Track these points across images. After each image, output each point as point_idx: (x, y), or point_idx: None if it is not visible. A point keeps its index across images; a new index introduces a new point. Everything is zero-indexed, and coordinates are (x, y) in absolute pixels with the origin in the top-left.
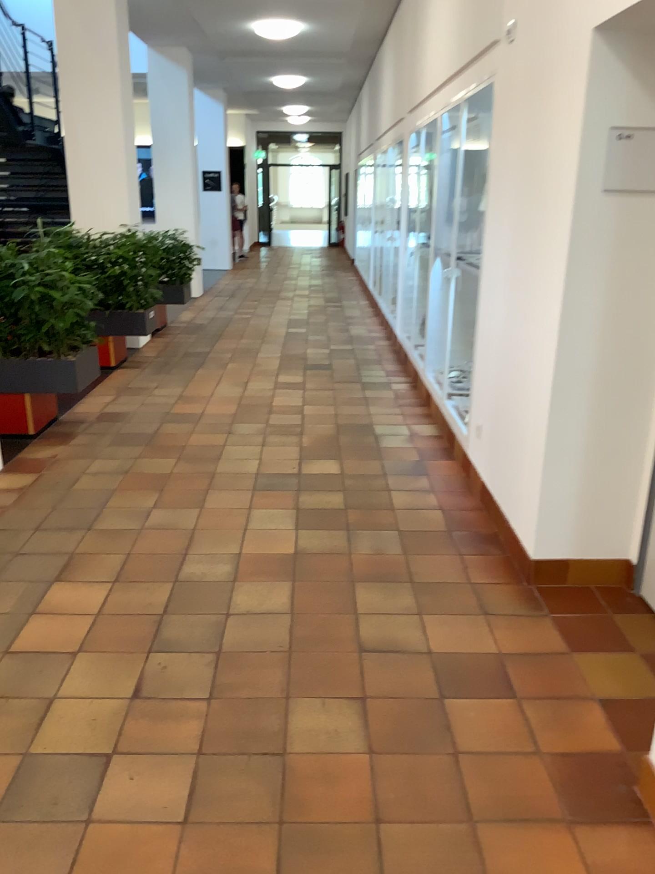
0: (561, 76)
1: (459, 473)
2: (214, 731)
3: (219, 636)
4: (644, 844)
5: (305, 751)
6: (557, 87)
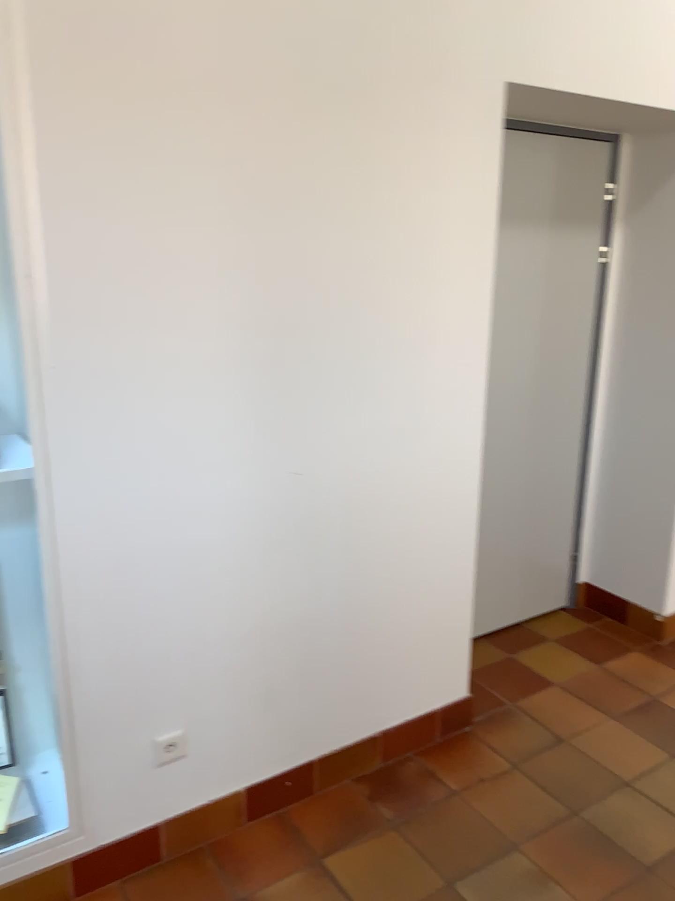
0: (432, 107)
1: (104, 900)
2: None
3: None
4: None
5: None
6: (423, 120)
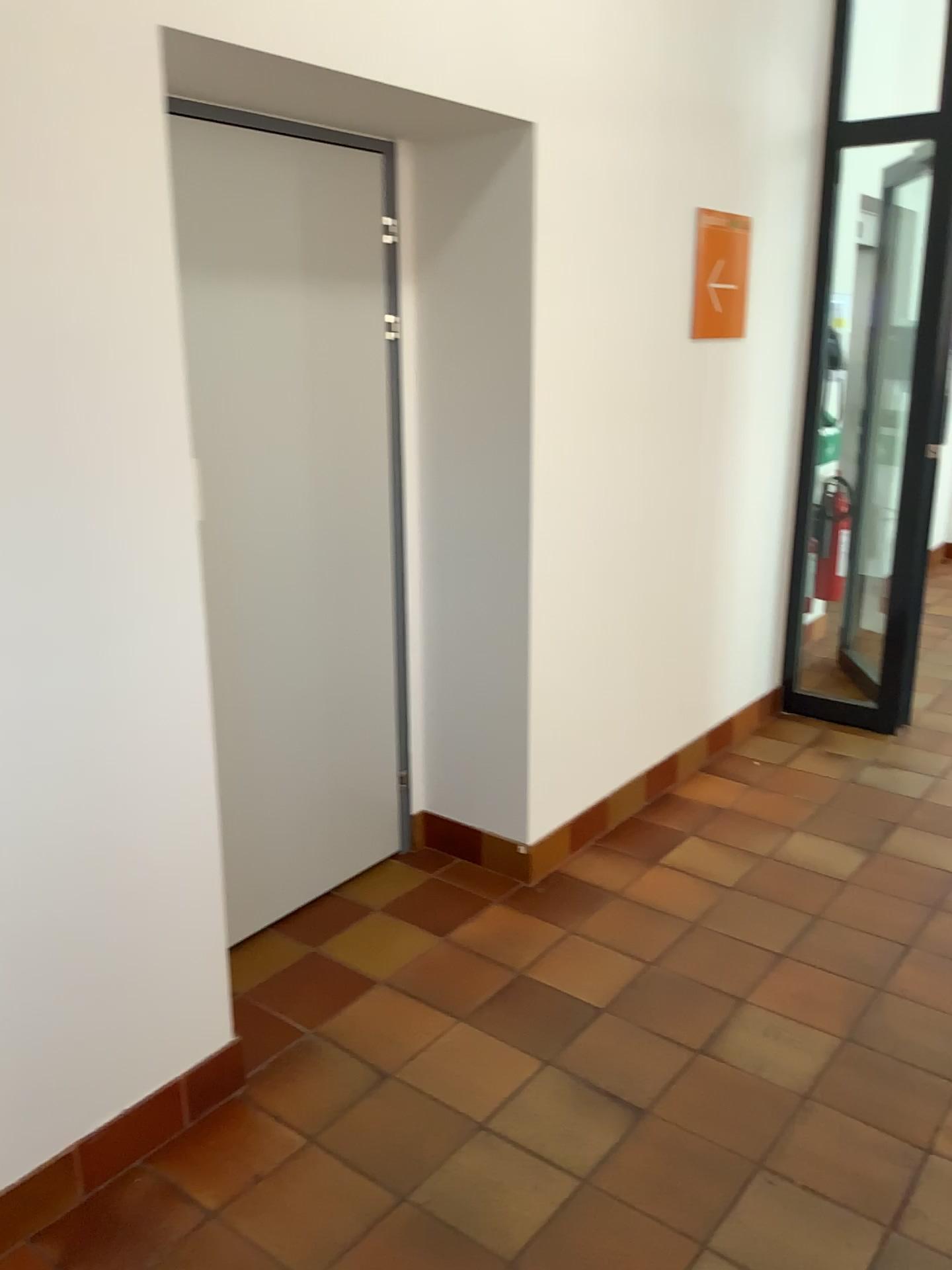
0: (14, 59)
1: None
2: (931, 1093)
3: (880, 1260)
4: (583, 865)
5: (819, 1025)
6: None
